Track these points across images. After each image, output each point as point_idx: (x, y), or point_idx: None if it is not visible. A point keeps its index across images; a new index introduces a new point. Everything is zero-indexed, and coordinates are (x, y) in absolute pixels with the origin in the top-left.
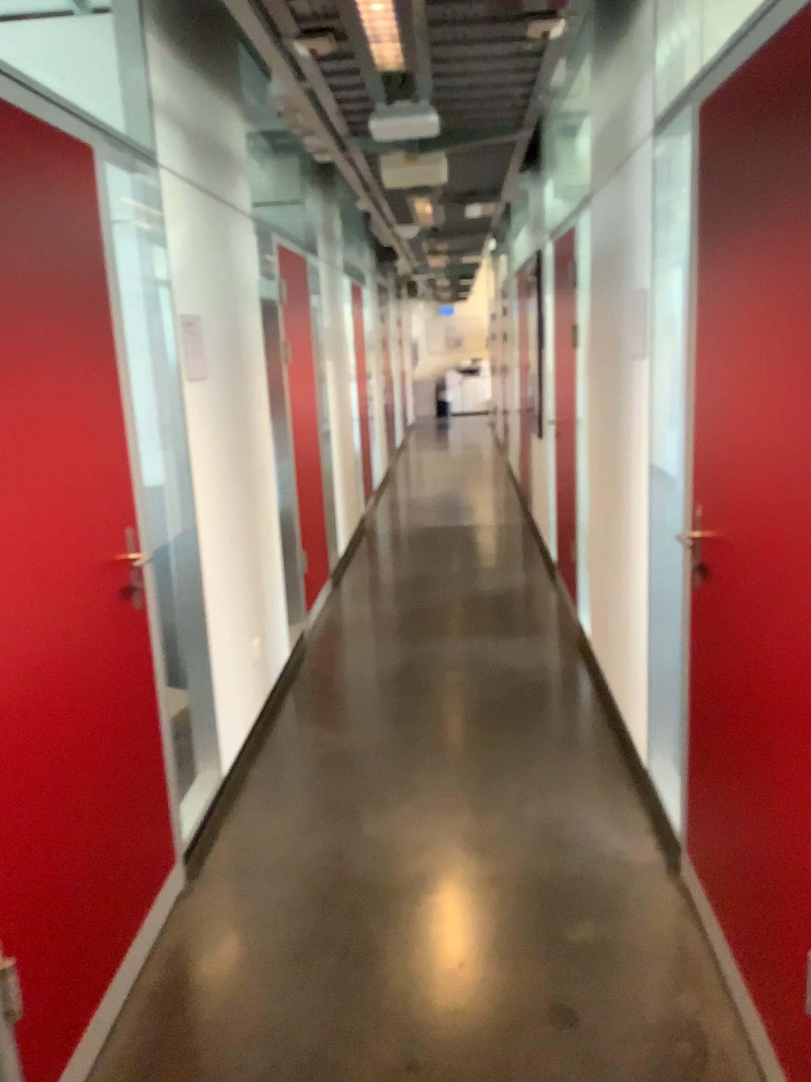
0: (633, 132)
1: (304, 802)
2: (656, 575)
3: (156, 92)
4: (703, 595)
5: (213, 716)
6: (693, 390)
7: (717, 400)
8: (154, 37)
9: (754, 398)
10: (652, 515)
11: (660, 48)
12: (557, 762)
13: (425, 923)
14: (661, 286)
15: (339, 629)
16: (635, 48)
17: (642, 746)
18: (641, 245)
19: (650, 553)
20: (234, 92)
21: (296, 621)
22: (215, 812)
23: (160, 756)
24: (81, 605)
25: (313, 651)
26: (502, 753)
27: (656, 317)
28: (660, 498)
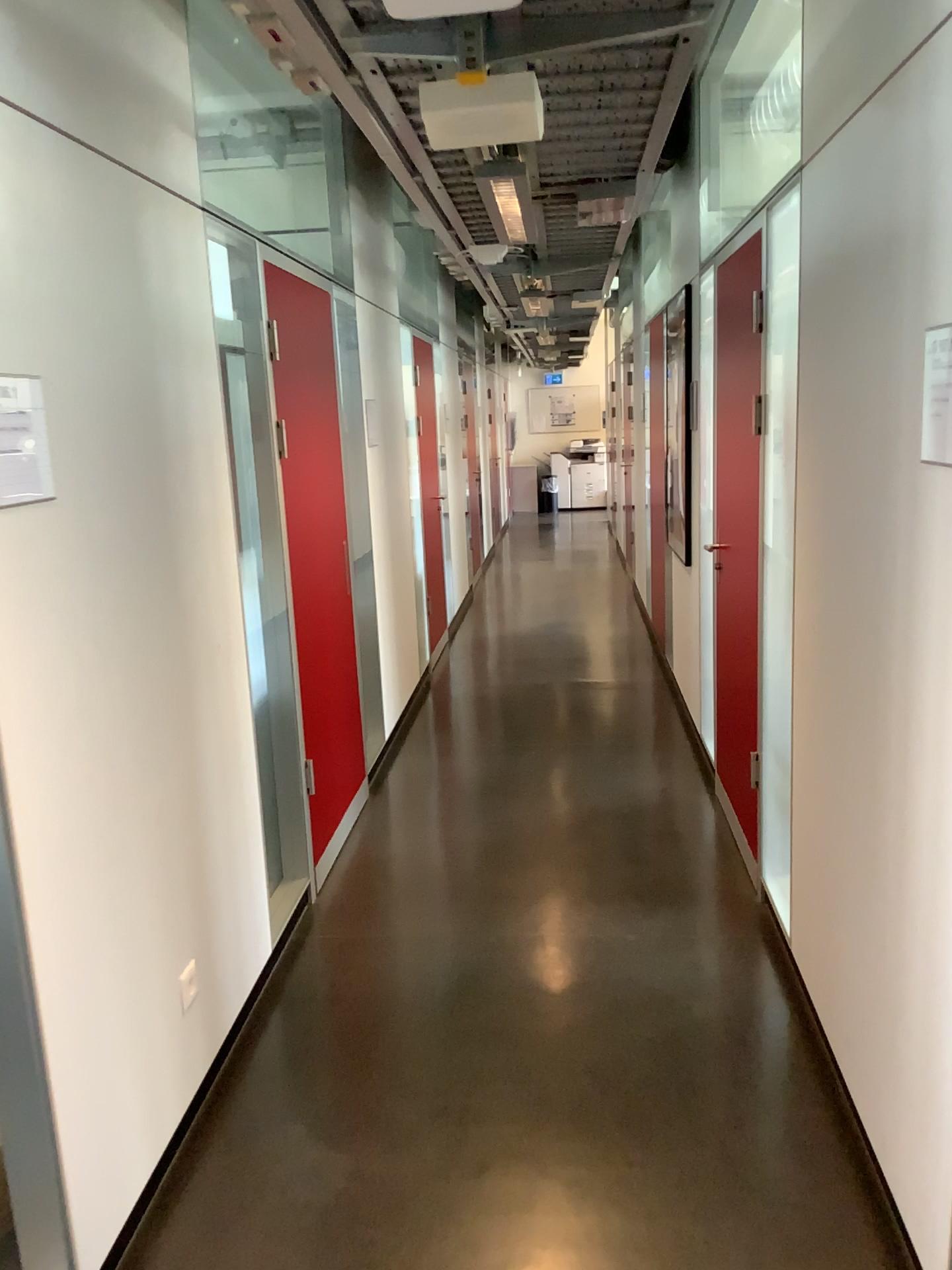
0: None
1: None
2: None
3: None
4: None
5: (58, 1184)
6: None
7: None
8: None
9: None
10: None
11: None
12: (751, 1257)
13: None
14: None
15: (371, 879)
16: None
17: (937, 1269)
18: (947, 231)
19: None
20: None
21: (299, 872)
22: None
23: None
24: None
25: (321, 930)
26: (640, 1220)
27: None
28: None
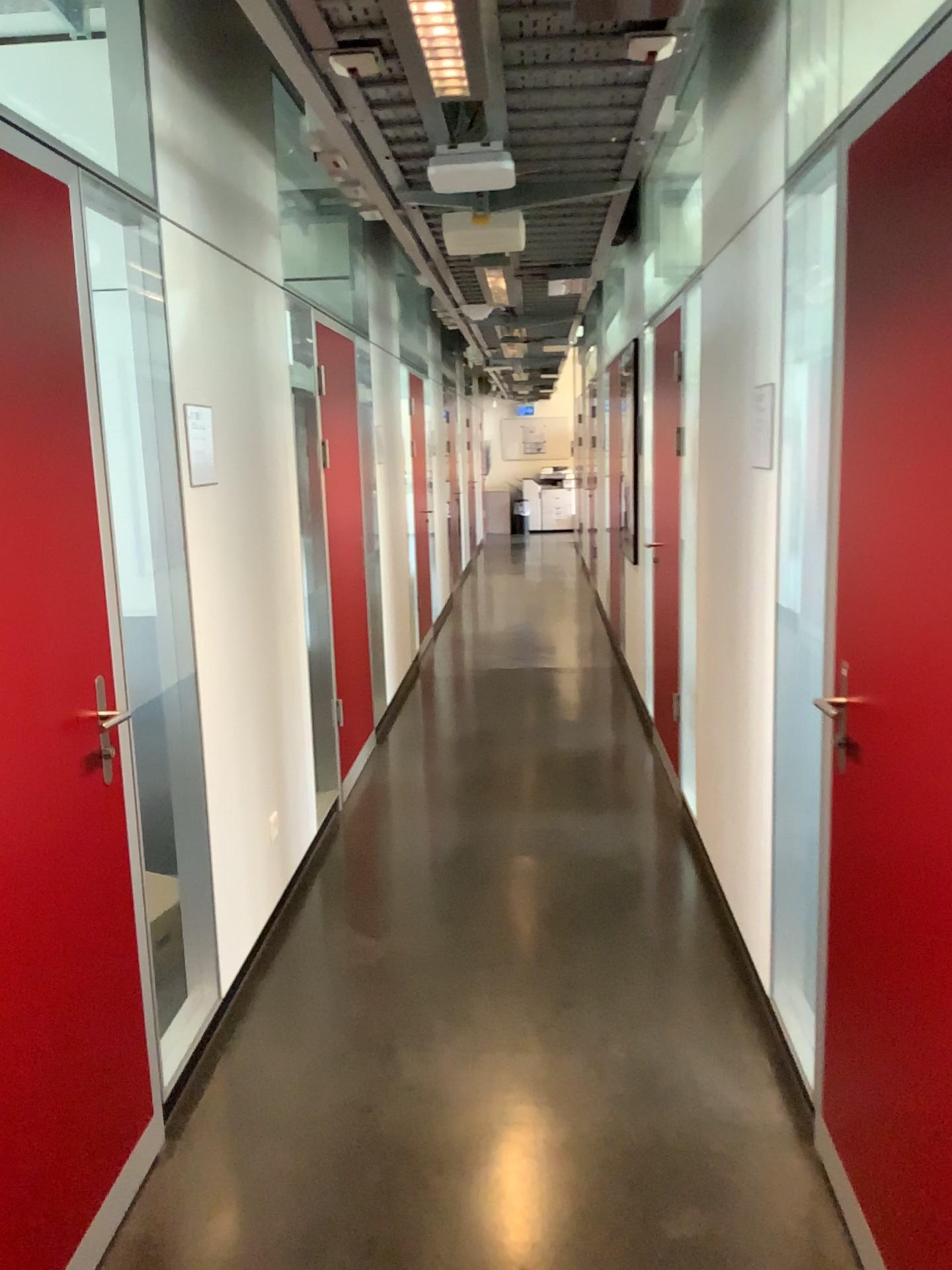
0: (757, 189)
1: (326, 1031)
2: (783, 747)
3: (159, 127)
4: (851, 783)
5: (211, 916)
6: (839, 513)
7: (872, 527)
8: (160, 61)
9: (923, 525)
10: (778, 669)
11: (793, 84)
12: (653, 982)
13: (477, 1208)
14: (792, 379)
15: (383, 797)
16: (761, 86)
17: (763, 966)
18: (765, 329)
19: (776, 718)
20: (263, 134)
21: (329, 786)
22: (211, 1042)
23: (134, 975)
24: (25, 780)
25: (349, 826)
26: (582, 968)
27: (785, 418)
28: (789, 648)
